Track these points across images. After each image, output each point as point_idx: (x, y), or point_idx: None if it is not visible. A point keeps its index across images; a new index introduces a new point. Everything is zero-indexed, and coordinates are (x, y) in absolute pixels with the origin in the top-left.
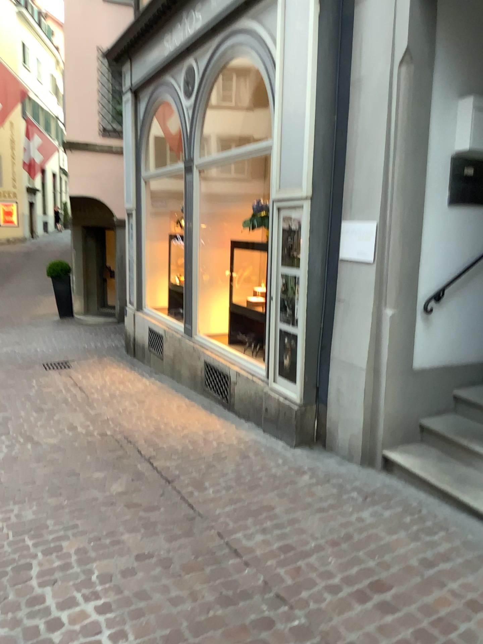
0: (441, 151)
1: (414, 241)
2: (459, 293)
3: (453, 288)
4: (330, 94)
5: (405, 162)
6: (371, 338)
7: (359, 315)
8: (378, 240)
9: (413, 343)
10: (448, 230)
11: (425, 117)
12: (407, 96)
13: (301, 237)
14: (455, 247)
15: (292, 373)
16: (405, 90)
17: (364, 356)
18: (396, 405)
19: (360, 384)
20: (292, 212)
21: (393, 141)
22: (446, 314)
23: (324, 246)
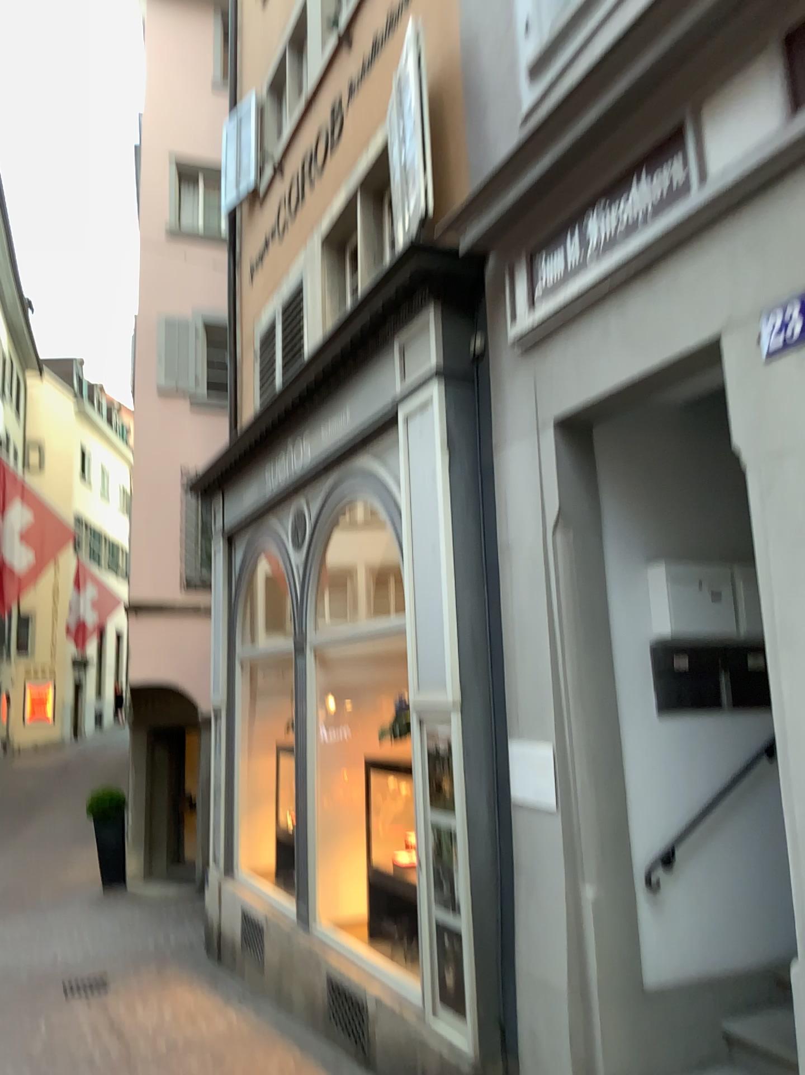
0: (635, 635)
1: (611, 773)
2: (701, 850)
3: (690, 842)
4: (475, 559)
5: (581, 658)
6: (568, 937)
7: (547, 897)
8: (558, 774)
9: (637, 940)
10: (665, 750)
11: (602, 593)
12: (571, 568)
13: (454, 764)
14: (681, 775)
15: (459, 999)
16: (567, 559)
17: (561, 968)
18: (625, 1058)
19: (561, 1019)
20: (439, 726)
21: (561, 629)
22: (687, 886)
23: (490, 779)
